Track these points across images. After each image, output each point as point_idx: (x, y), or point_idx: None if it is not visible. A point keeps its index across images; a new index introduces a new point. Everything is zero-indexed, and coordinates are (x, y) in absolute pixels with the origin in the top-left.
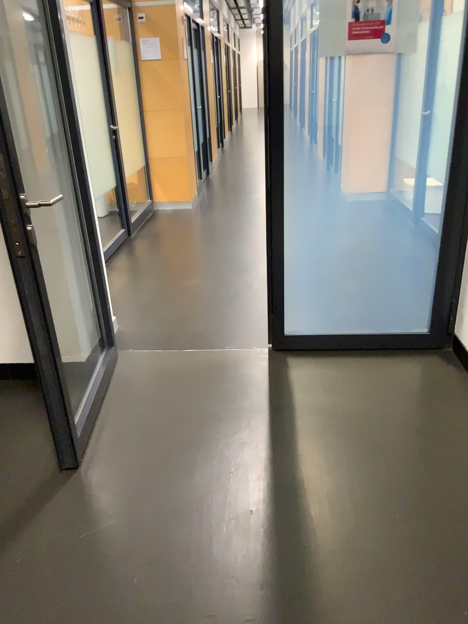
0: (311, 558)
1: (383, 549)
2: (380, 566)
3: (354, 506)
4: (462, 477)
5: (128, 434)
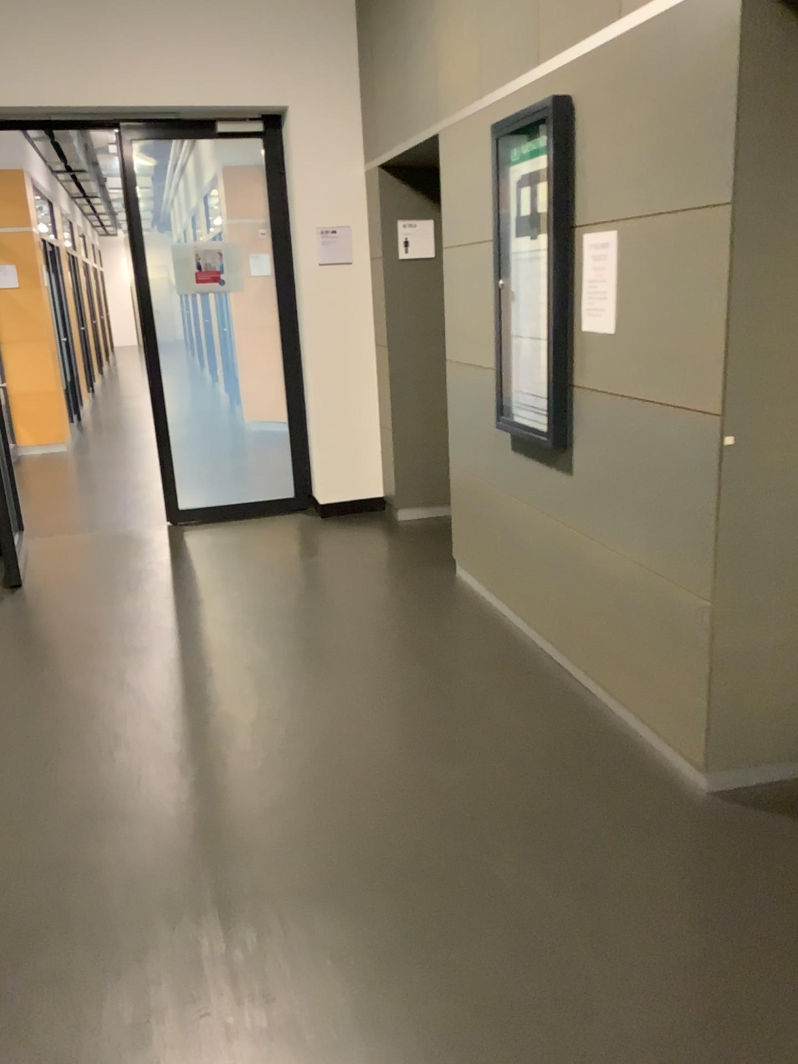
0: (195, 585)
1: (239, 577)
2: (236, 581)
3: (224, 568)
4: (296, 551)
5: (55, 568)
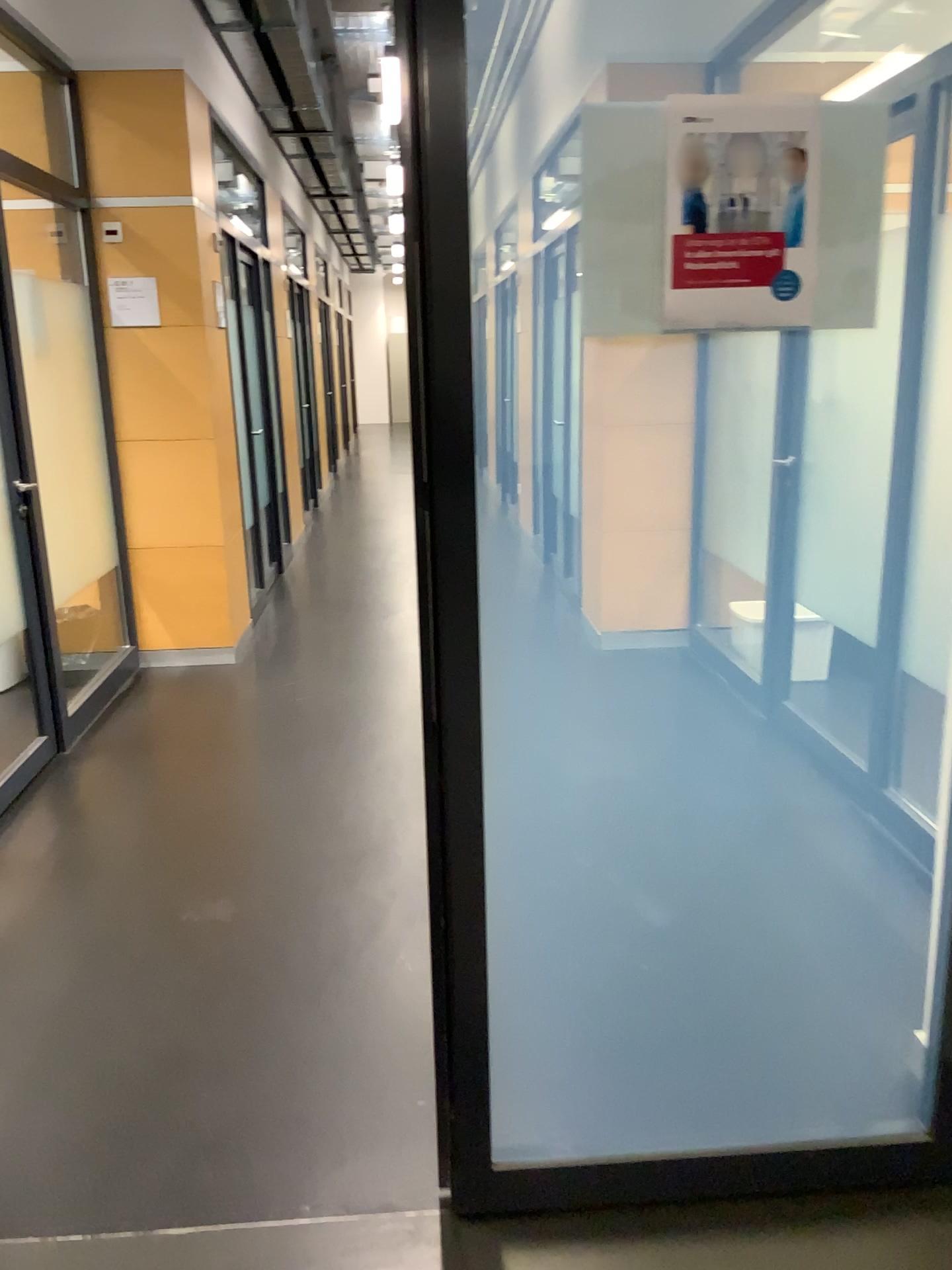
0: None
1: None
2: None
3: None
4: None
5: None
